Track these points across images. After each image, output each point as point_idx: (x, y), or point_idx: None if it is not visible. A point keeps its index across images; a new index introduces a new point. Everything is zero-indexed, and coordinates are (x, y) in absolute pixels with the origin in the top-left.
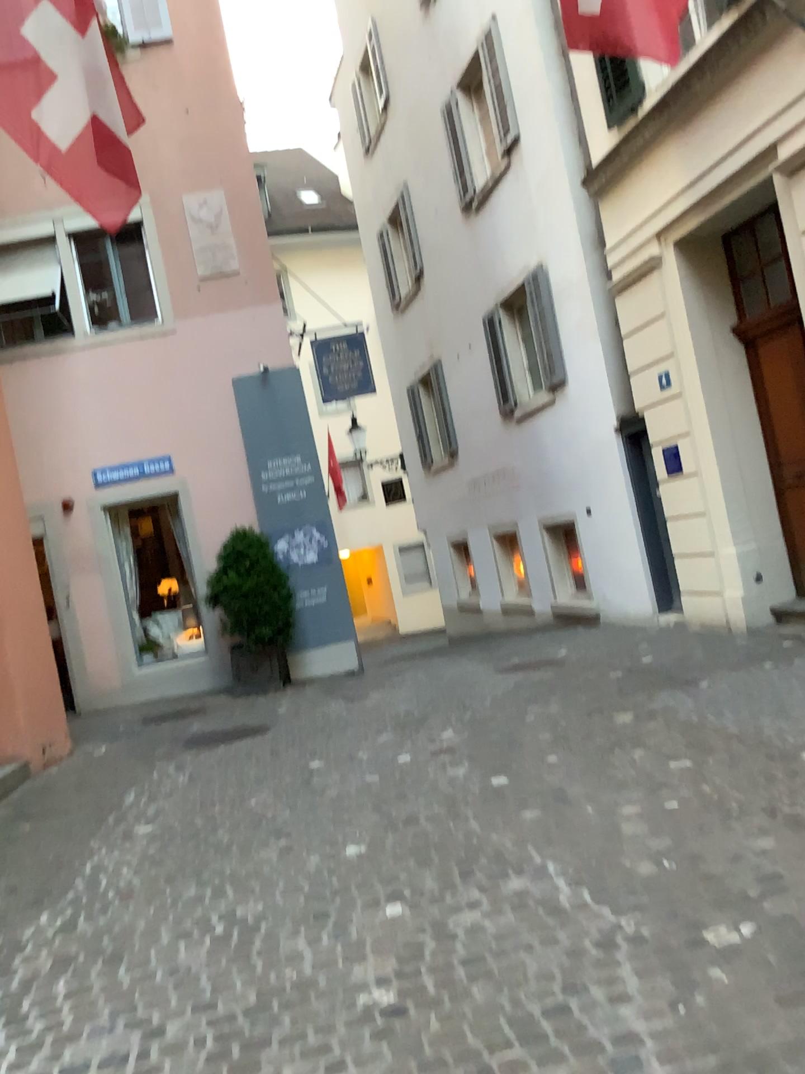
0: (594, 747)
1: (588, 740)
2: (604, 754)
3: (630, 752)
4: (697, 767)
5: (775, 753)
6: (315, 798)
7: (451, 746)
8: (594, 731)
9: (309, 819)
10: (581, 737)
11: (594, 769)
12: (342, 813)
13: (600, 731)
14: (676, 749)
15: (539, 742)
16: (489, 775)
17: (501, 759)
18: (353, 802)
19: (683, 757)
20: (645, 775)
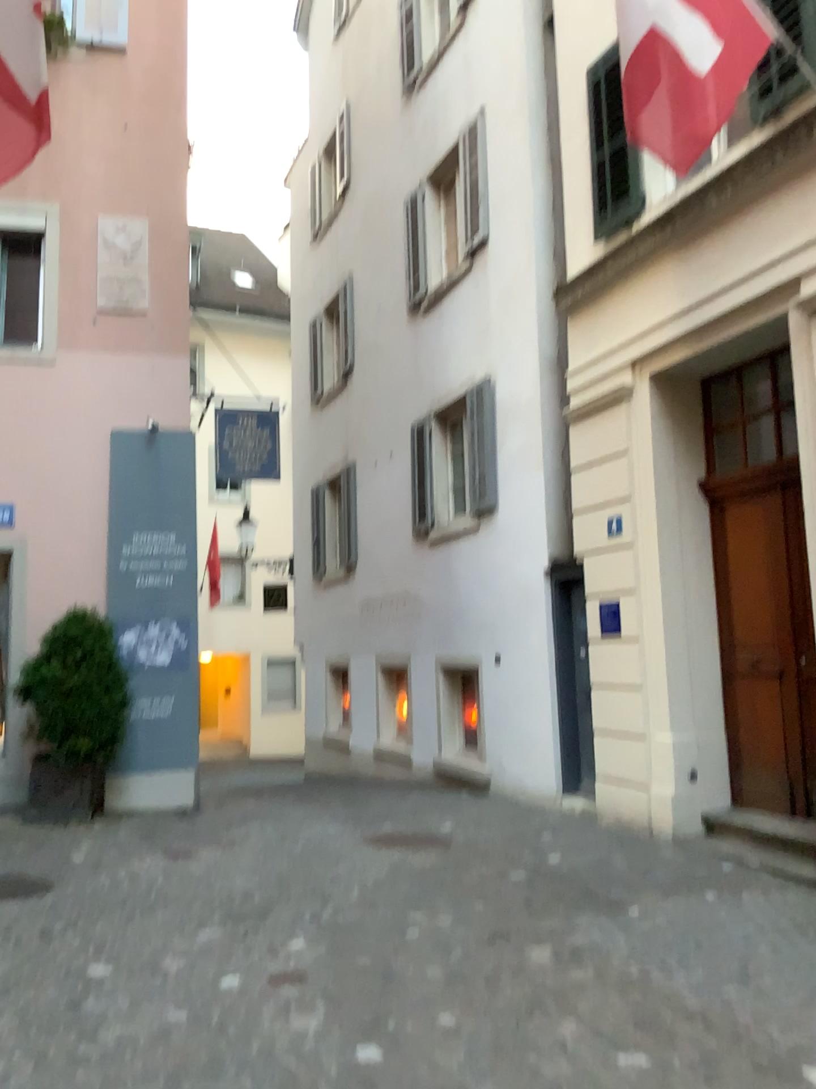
0: (505, 1005)
1: (495, 989)
2: (519, 1021)
3: (558, 1025)
4: (660, 1073)
5: (766, 1063)
6: (80, 1042)
7: (300, 964)
8: (502, 973)
9: (58, 1088)
10: (484, 980)
11: (509, 1051)
12: (113, 1087)
13: (511, 974)
14: (623, 1030)
15: (425, 978)
16: (352, 1035)
17: (372, 1007)
18: (139, 1061)
19: (636, 1049)
20: (587, 1078)
